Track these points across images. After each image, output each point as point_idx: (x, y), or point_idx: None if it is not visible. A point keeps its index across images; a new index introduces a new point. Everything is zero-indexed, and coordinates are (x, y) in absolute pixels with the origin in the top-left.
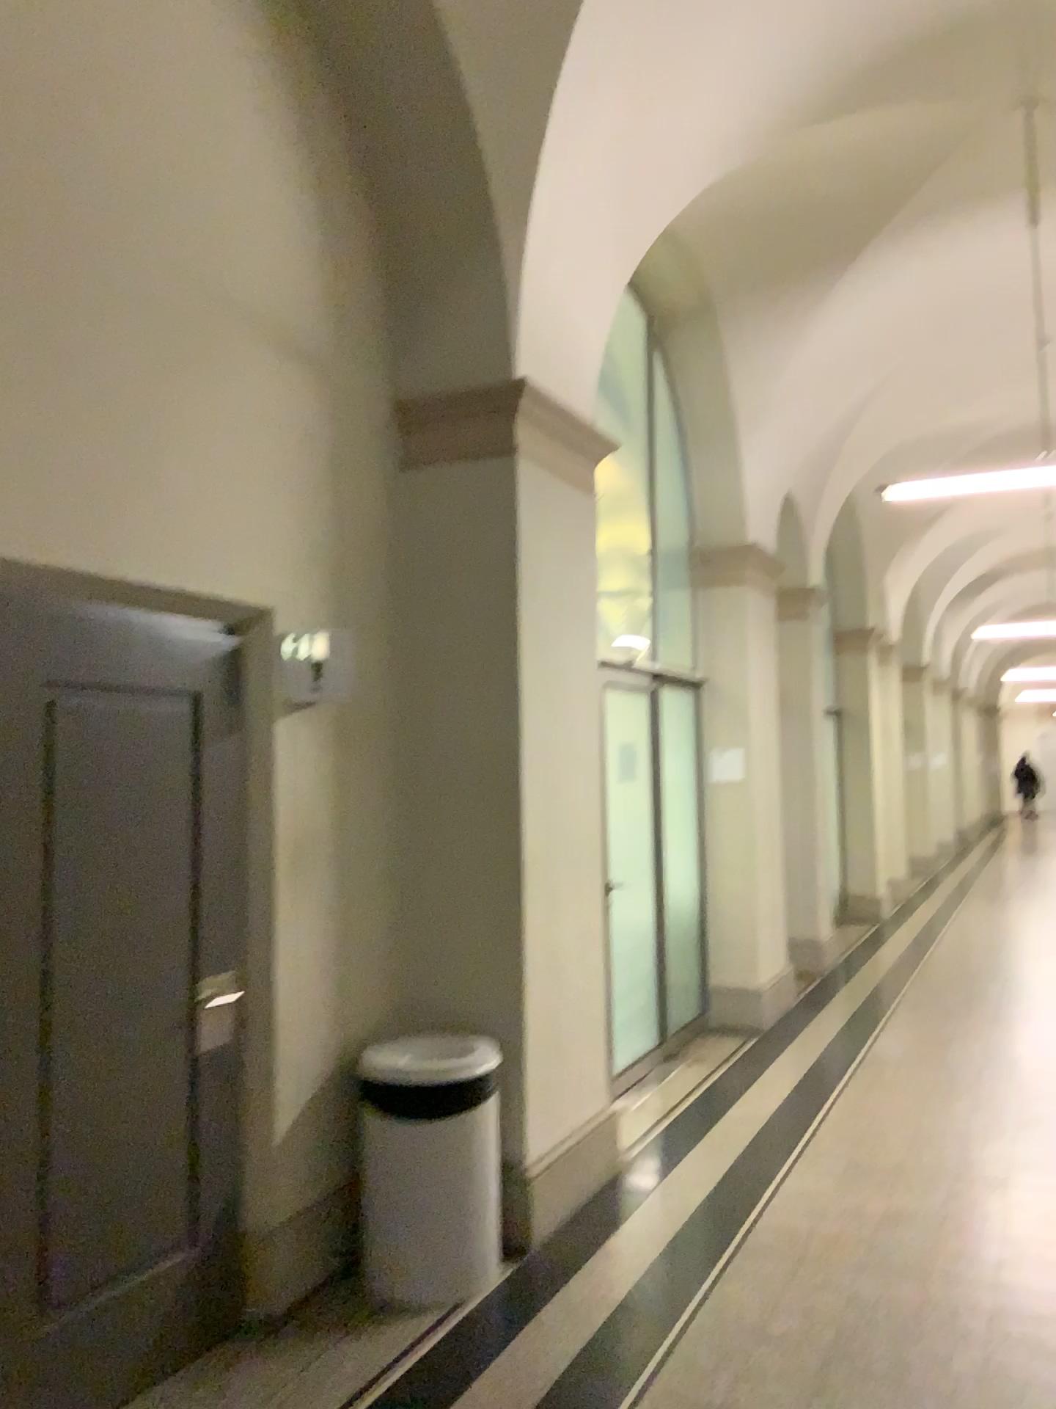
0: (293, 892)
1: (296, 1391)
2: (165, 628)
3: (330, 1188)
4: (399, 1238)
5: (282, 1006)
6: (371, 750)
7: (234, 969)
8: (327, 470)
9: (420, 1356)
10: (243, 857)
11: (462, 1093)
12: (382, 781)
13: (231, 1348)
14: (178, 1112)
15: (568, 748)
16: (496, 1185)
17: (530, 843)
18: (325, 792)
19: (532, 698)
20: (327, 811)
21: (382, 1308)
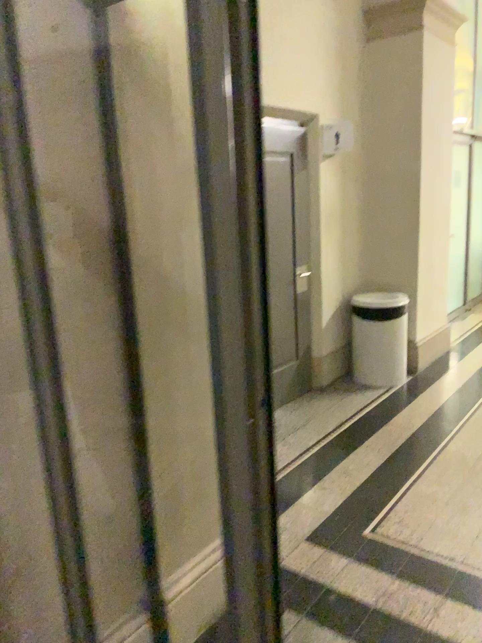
0: (327, 234)
1: (337, 409)
2: (280, 125)
3: (342, 345)
4: (370, 363)
5: (324, 278)
6: (353, 175)
7: (307, 263)
8: (336, 48)
9: (381, 402)
10: (309, 219)
11: (395, 312)
12: (358, 189)
13: (310, 396)
14: (291, 314)
15: (438, 171)
16: (405, 348)
17: (423, 213)
18: (337, 193)
19: (425, 148)
20: (338, 201)
21: (363, 387)
